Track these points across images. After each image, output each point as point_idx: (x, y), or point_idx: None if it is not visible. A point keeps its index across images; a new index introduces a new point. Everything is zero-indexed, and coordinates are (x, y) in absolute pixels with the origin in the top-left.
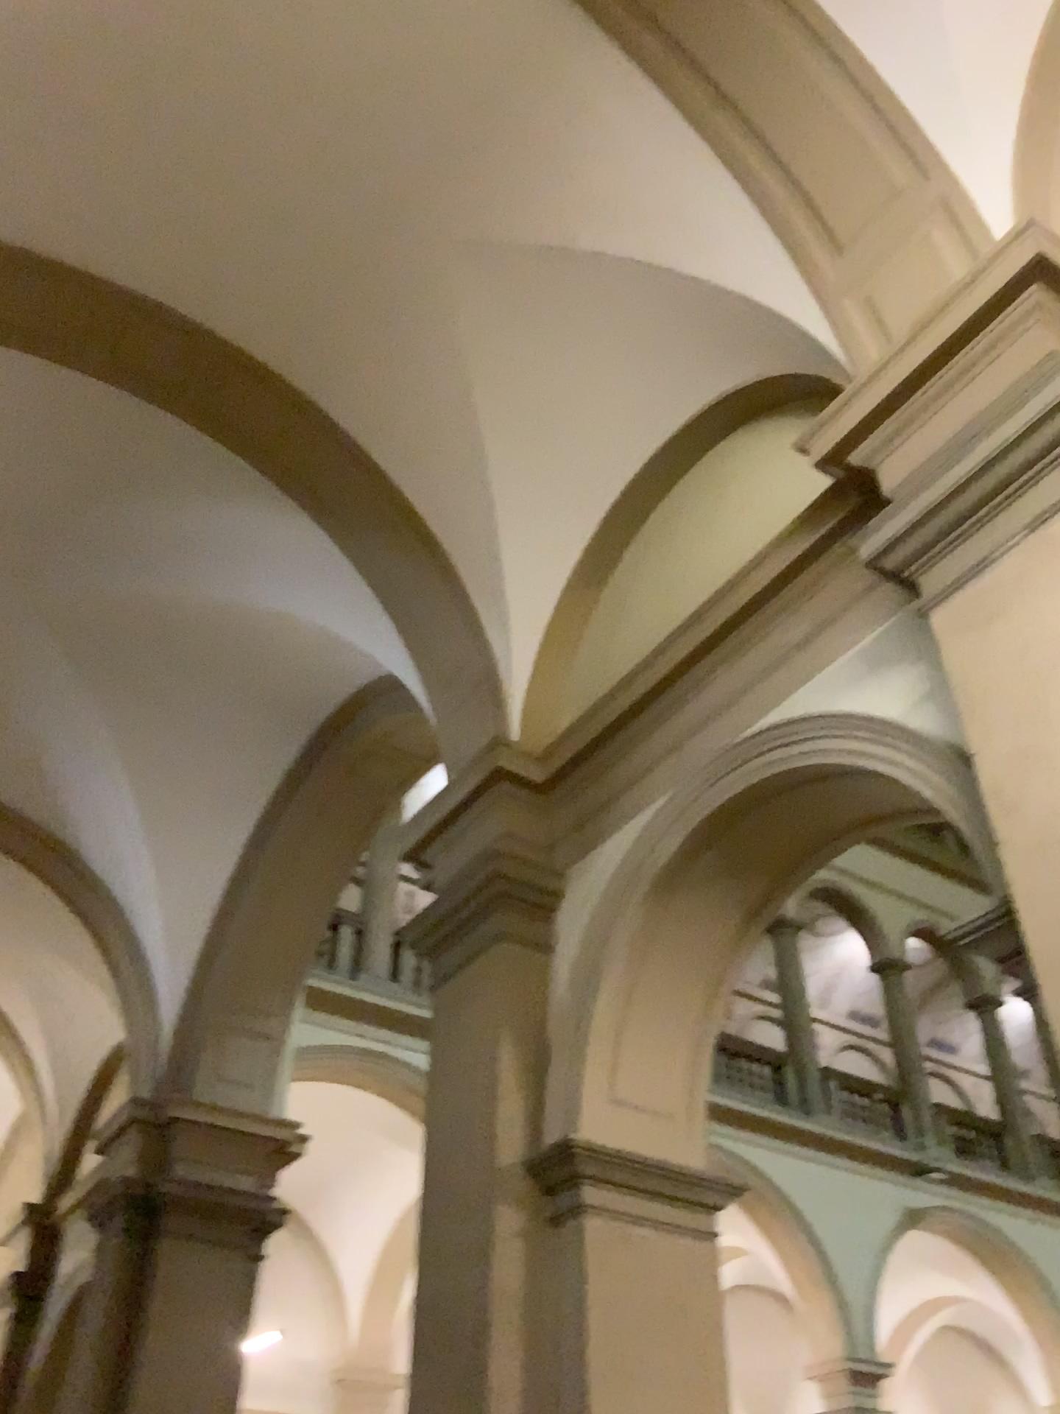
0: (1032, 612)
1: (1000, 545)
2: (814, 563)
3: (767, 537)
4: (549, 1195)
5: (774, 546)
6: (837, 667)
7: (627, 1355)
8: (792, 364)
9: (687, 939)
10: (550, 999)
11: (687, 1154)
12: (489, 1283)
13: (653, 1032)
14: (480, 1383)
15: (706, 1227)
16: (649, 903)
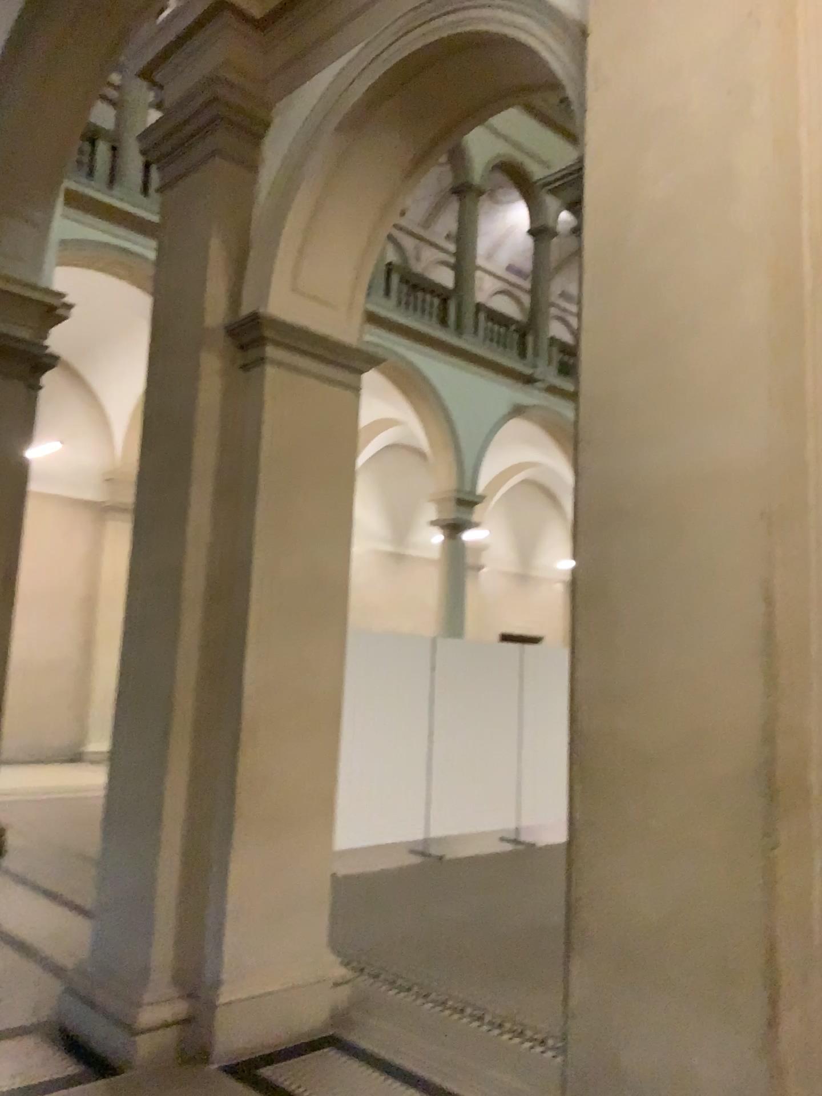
0: None
1: None
2: None
3: None
4: (241, 349)
5: None
6: None
7: (286, 453)
8: None
9: (362, 173)
10: (252, 208)
11: (344, 333)
12: (195, 402)
13: (328, 242)
14: (186, 462)
15: (351, 381)
16: (336, 138)
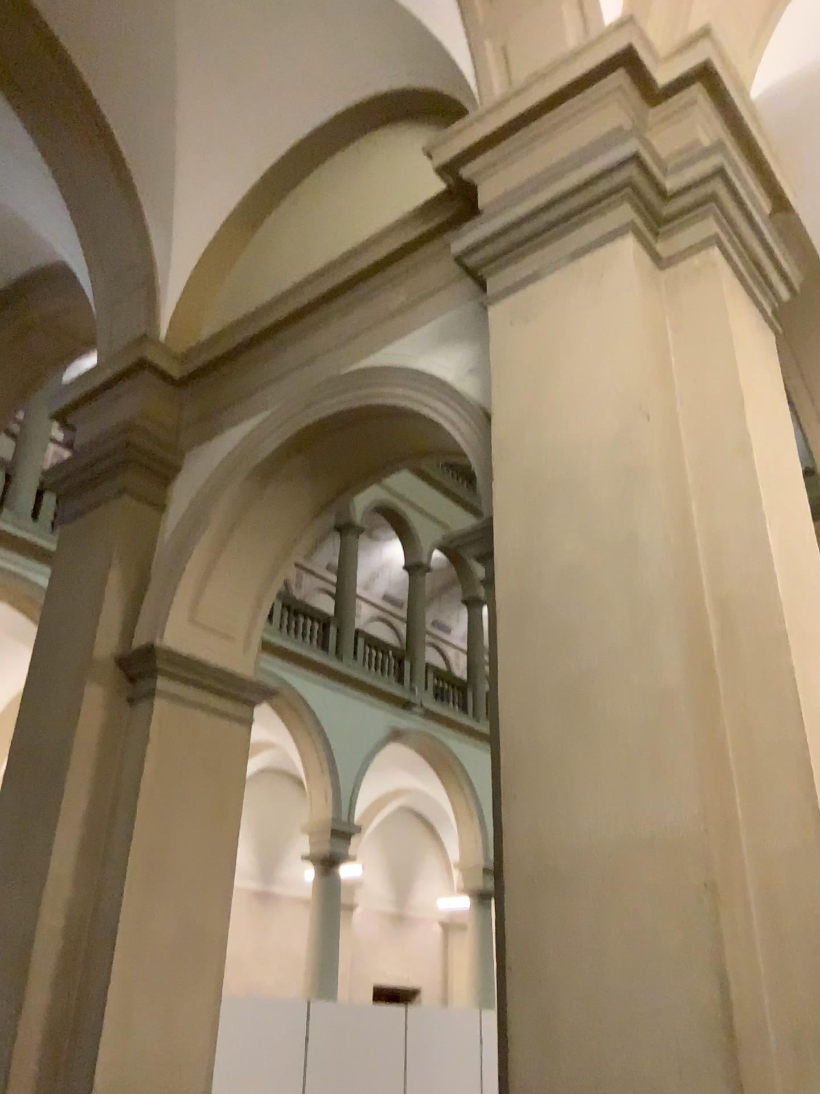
0: (558, 319)
1: (549, 264)
2: (419, 248)
3: (390, 219)
4: (132, 681)
5: (393, 227)
6: (418, 332)
7: (172, 794)
8: (437, 81)
9: (269, 515)
10: (156, 542)
11: (241, 666)
12: (76, 737)
13: (231, 577)
14: (57, 804)
15: (245, 716)
16: (246, 483)
